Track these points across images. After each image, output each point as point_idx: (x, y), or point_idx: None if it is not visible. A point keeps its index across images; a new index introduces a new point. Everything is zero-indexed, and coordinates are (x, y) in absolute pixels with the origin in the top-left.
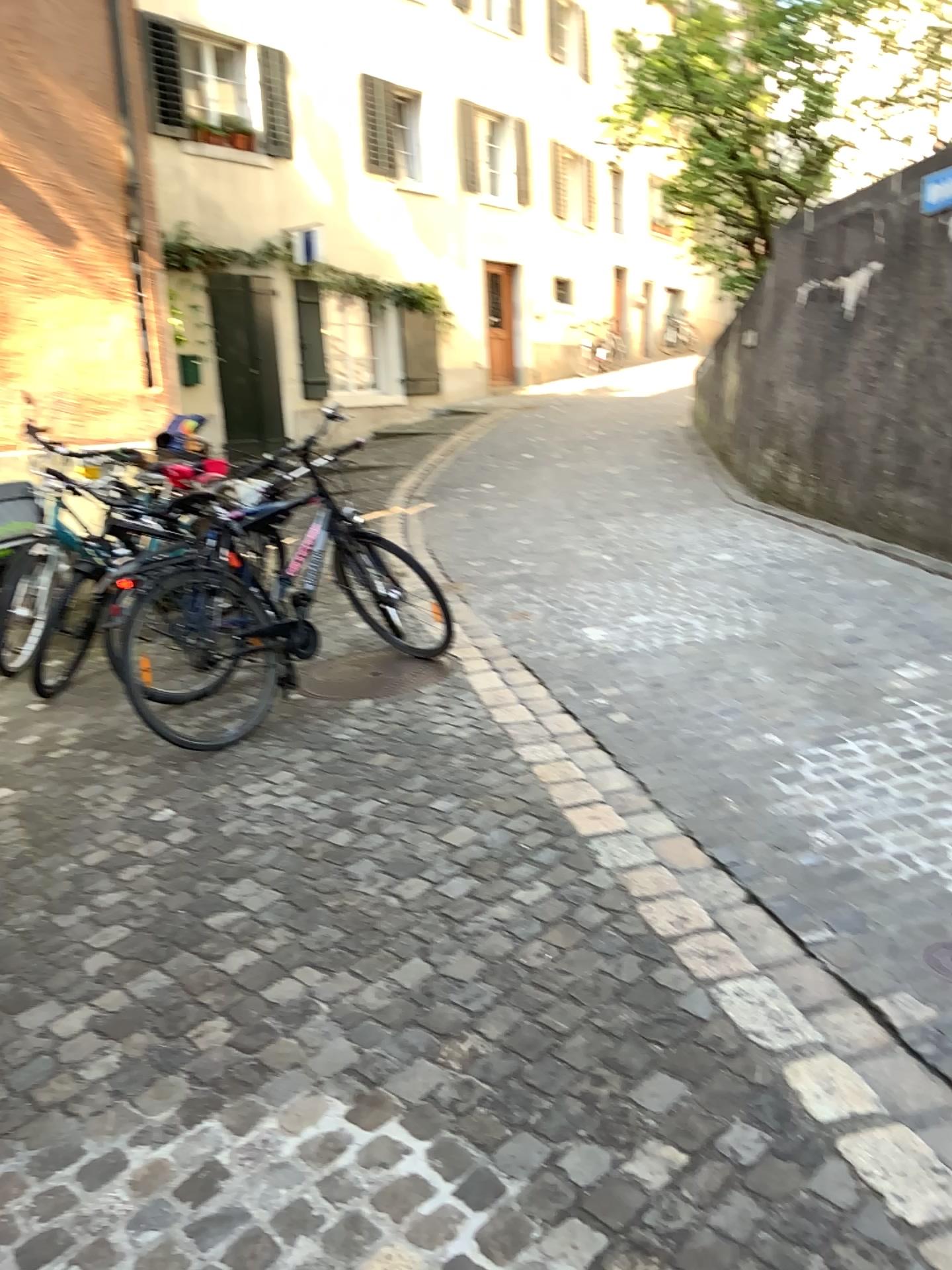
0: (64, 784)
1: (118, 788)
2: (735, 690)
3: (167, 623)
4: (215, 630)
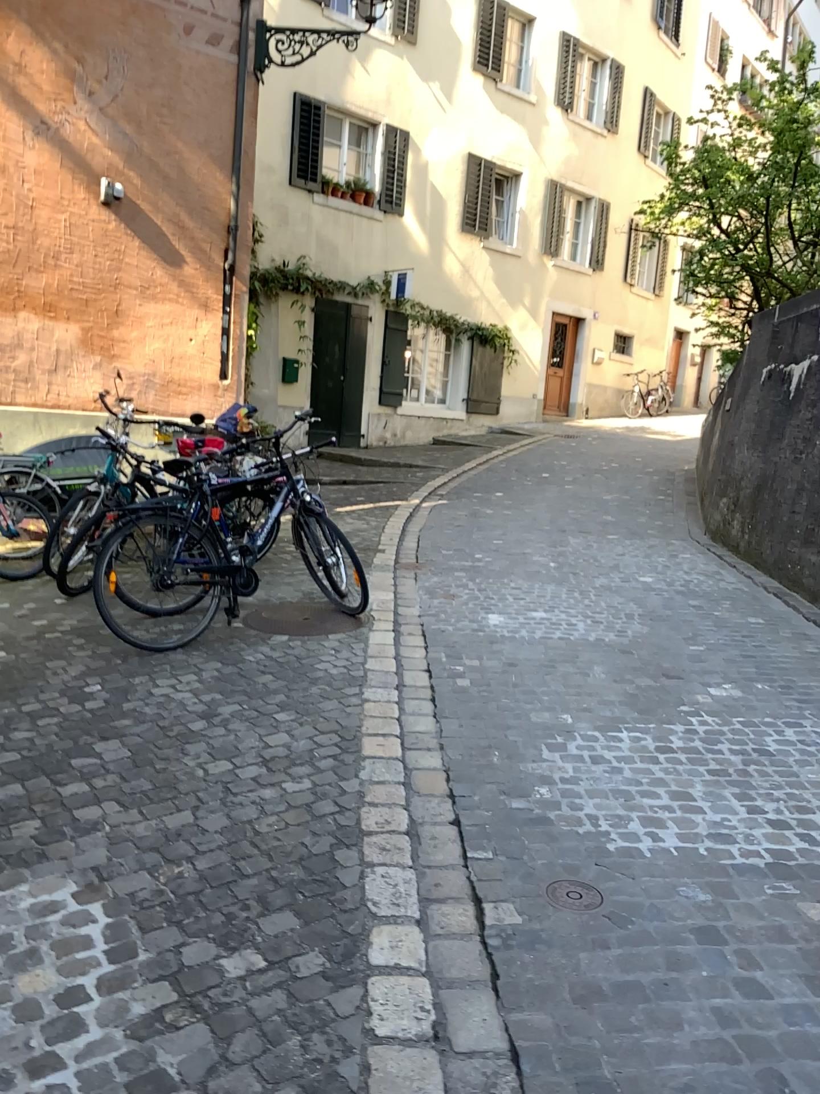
0: (42, 657)
1: (75, 666)
2: (567, 678)
3: (140, 552)
4: (174, 562)
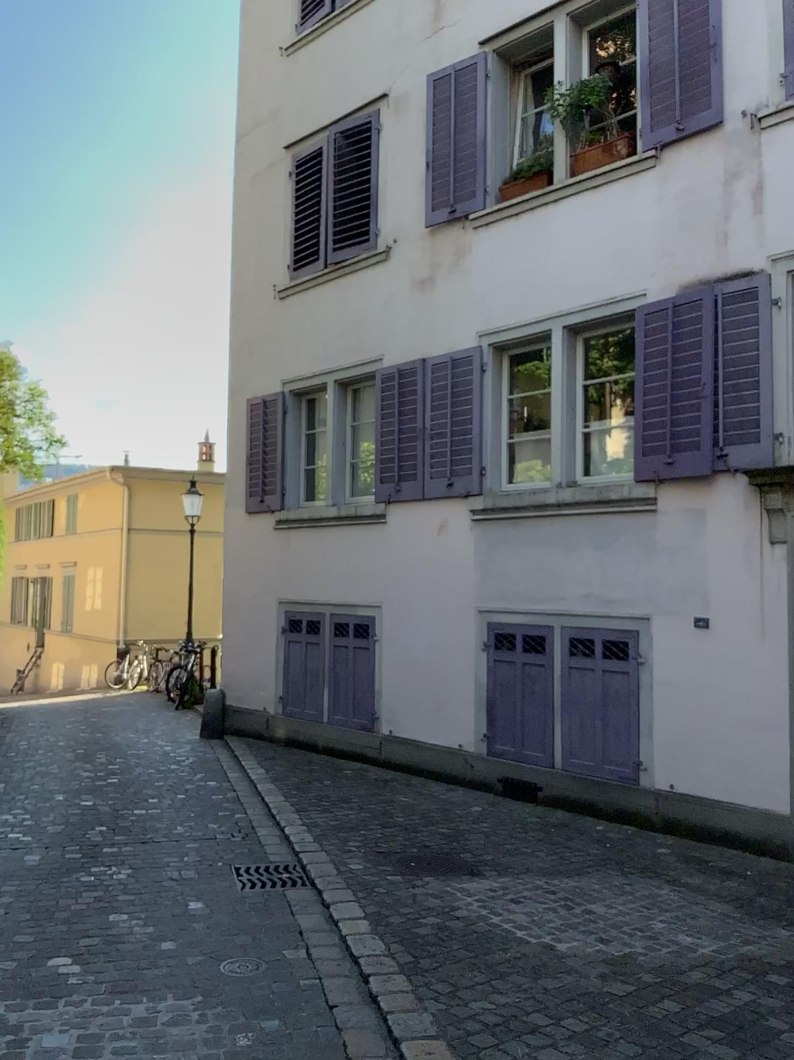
0: None
1: None
2: None
3: None
4: None
